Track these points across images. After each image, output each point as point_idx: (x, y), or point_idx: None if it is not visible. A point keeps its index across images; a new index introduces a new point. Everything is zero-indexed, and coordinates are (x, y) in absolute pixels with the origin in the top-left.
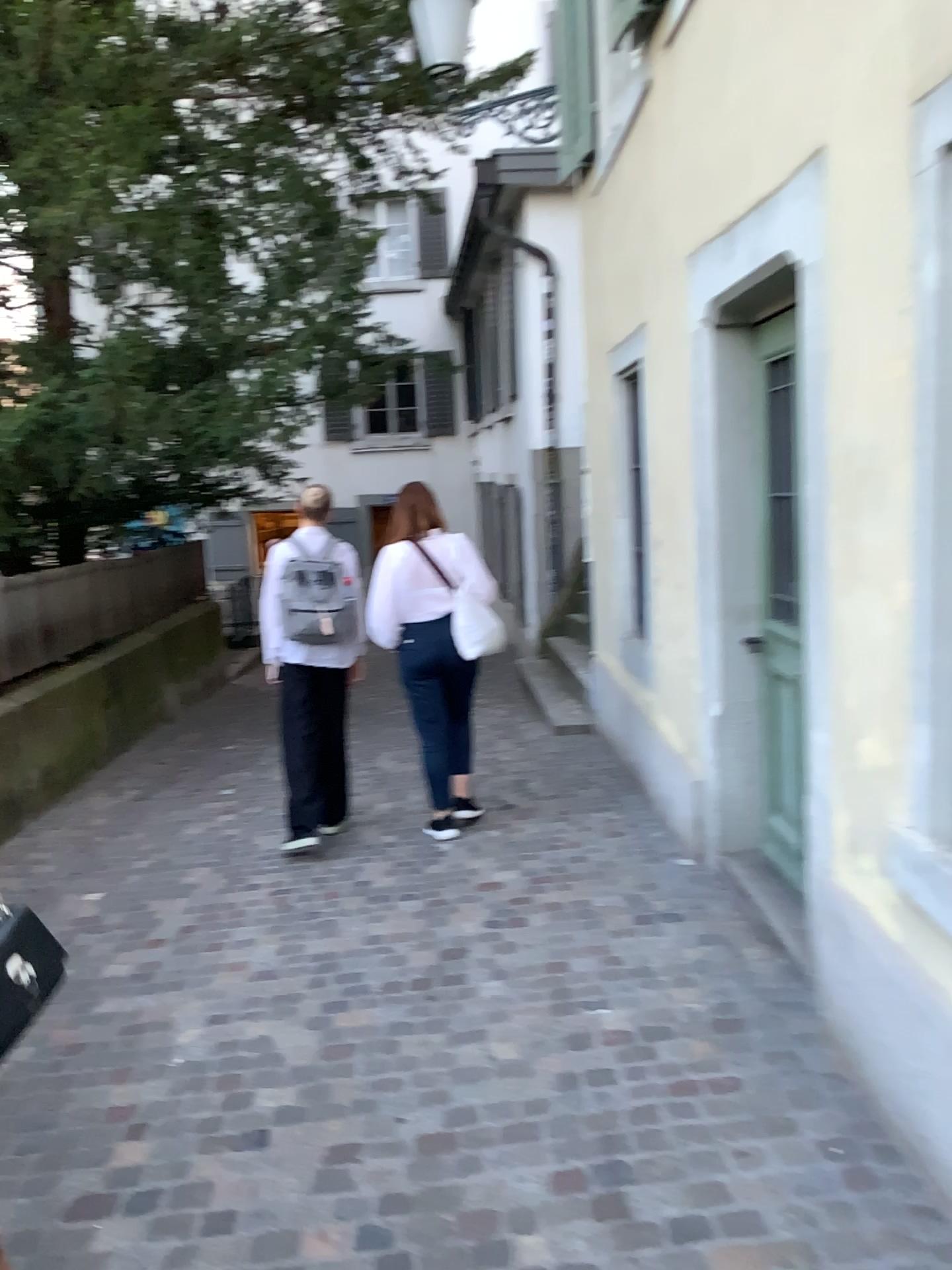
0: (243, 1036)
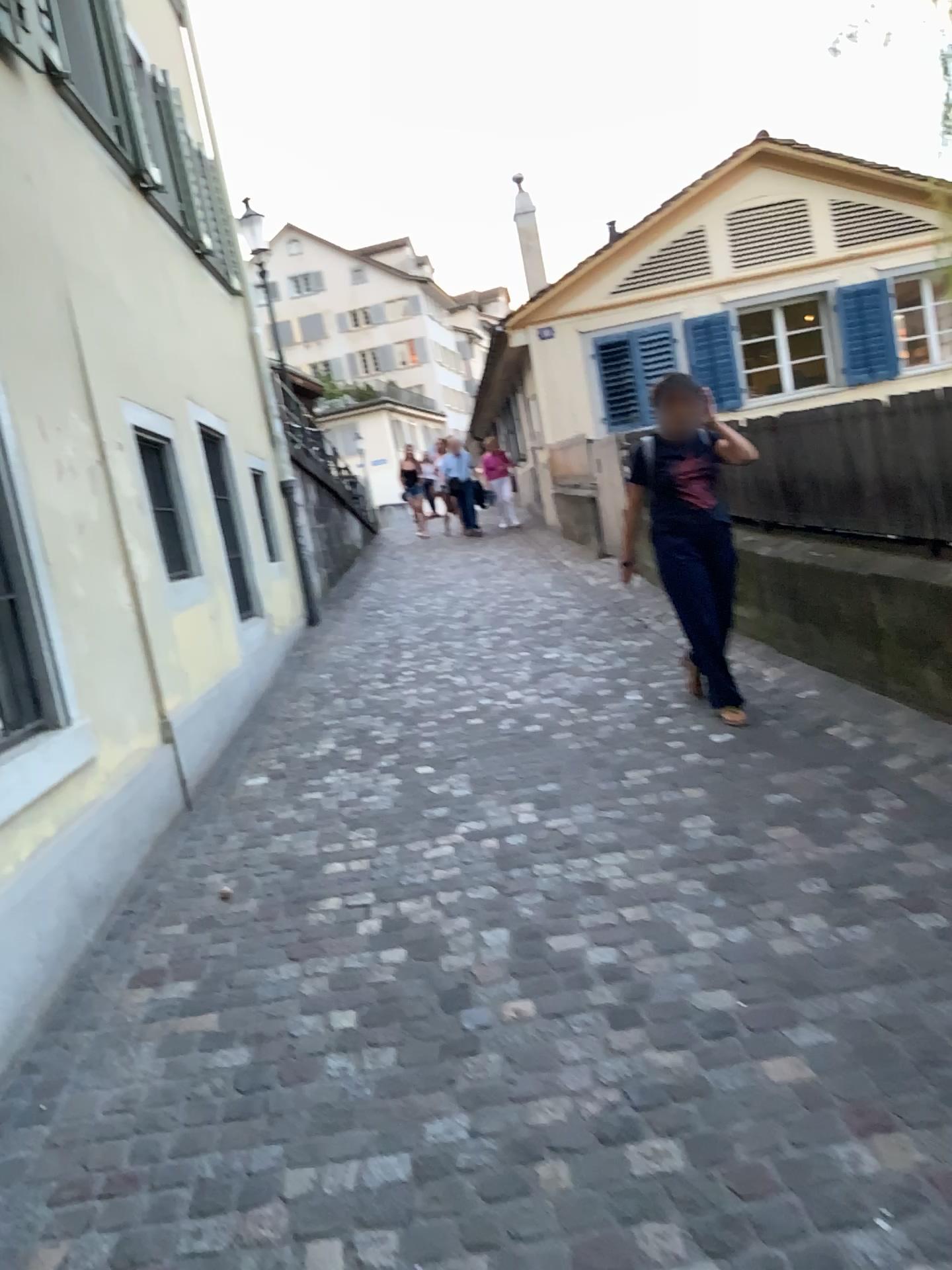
0: (792, 1268)
